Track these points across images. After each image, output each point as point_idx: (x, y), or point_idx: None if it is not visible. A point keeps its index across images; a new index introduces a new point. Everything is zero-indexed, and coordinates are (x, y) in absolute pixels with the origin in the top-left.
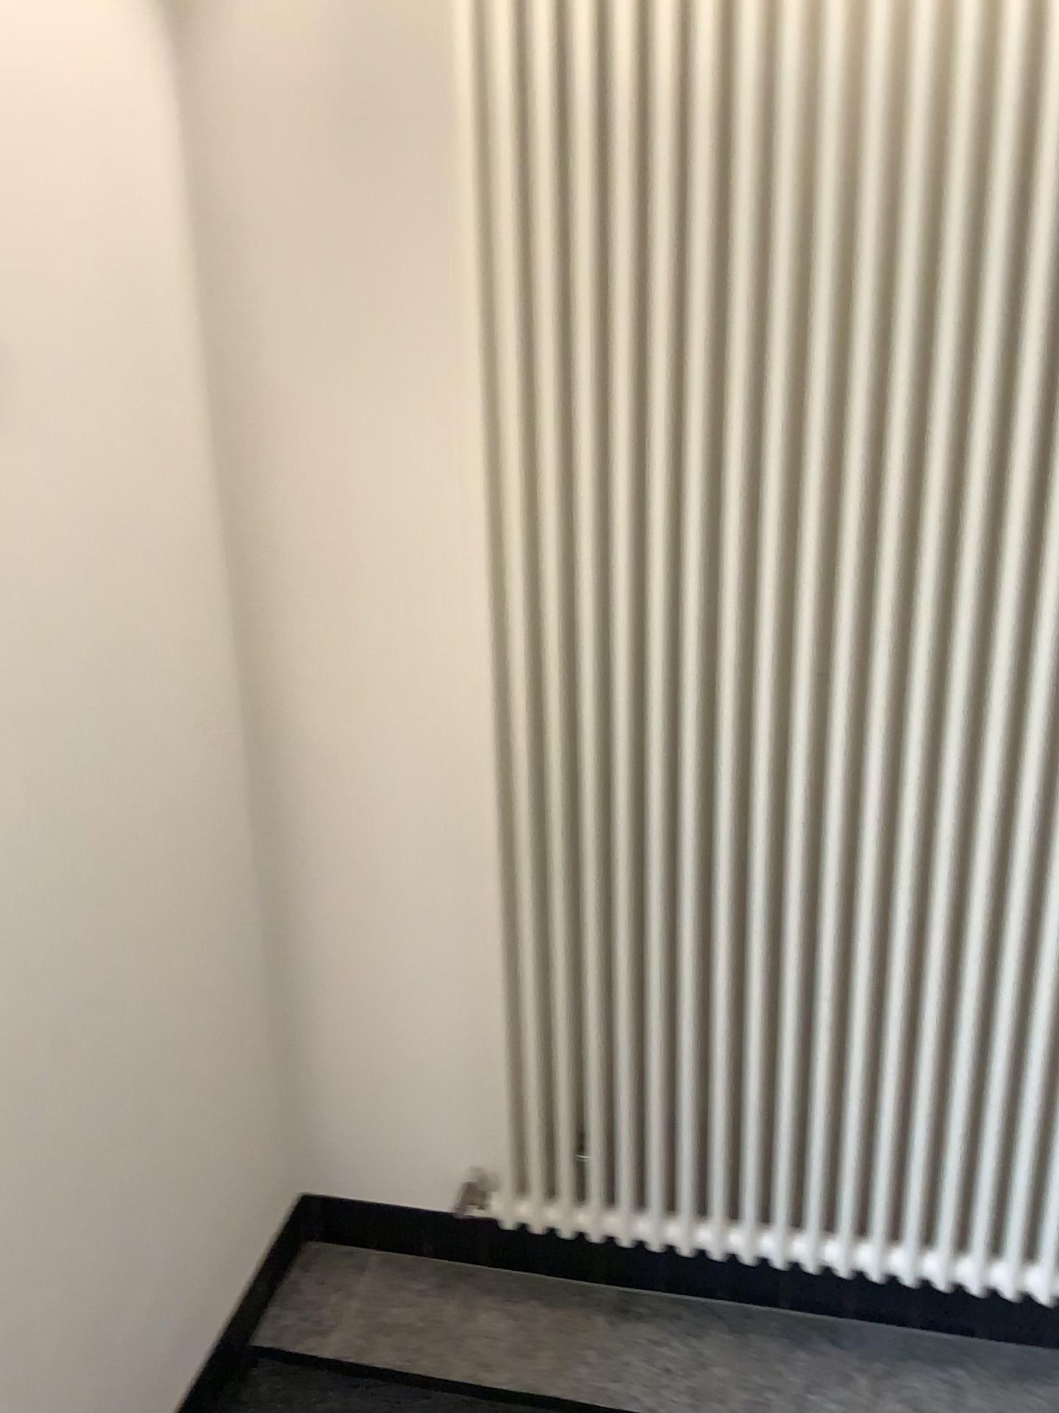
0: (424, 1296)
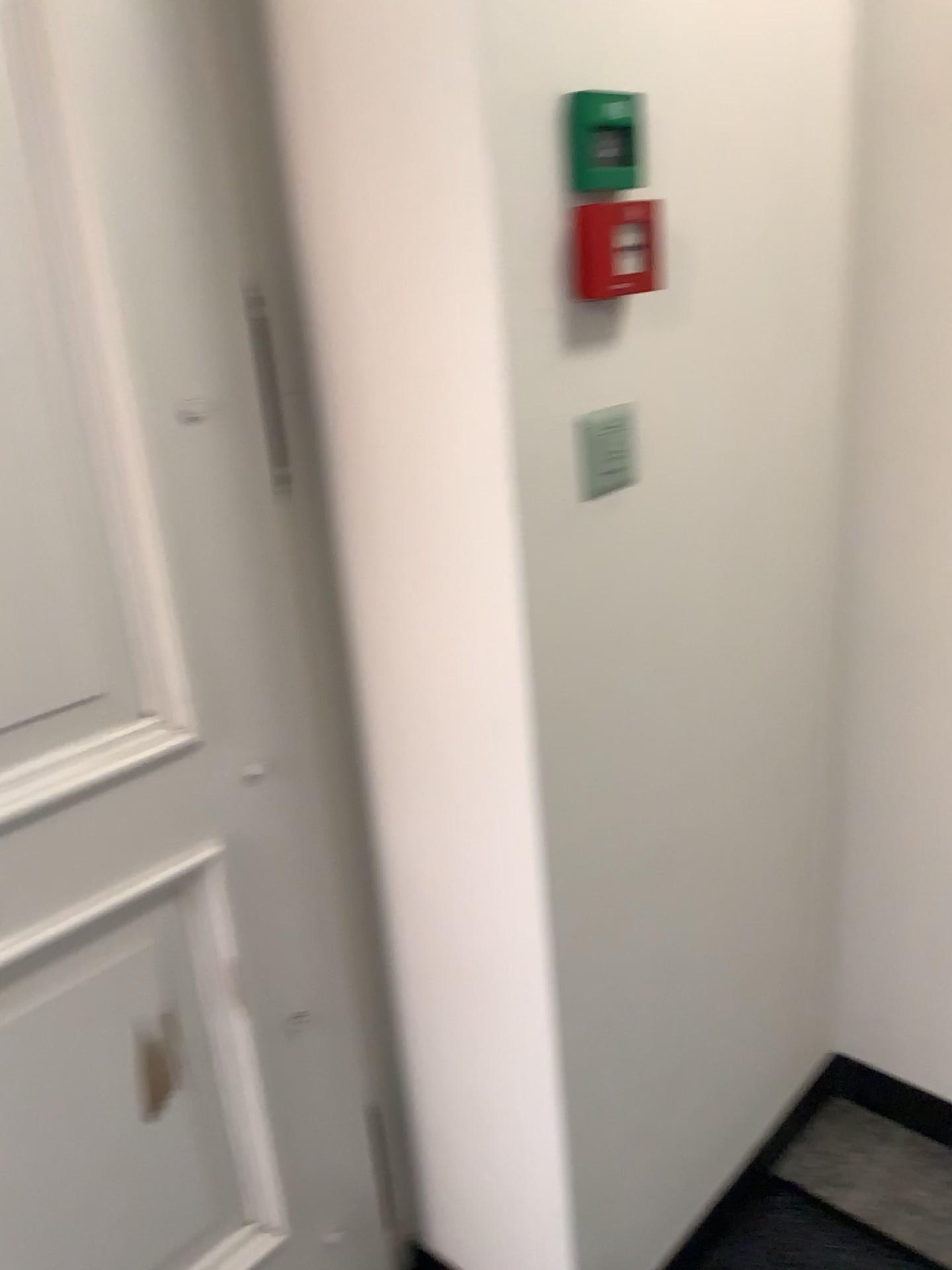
0: None
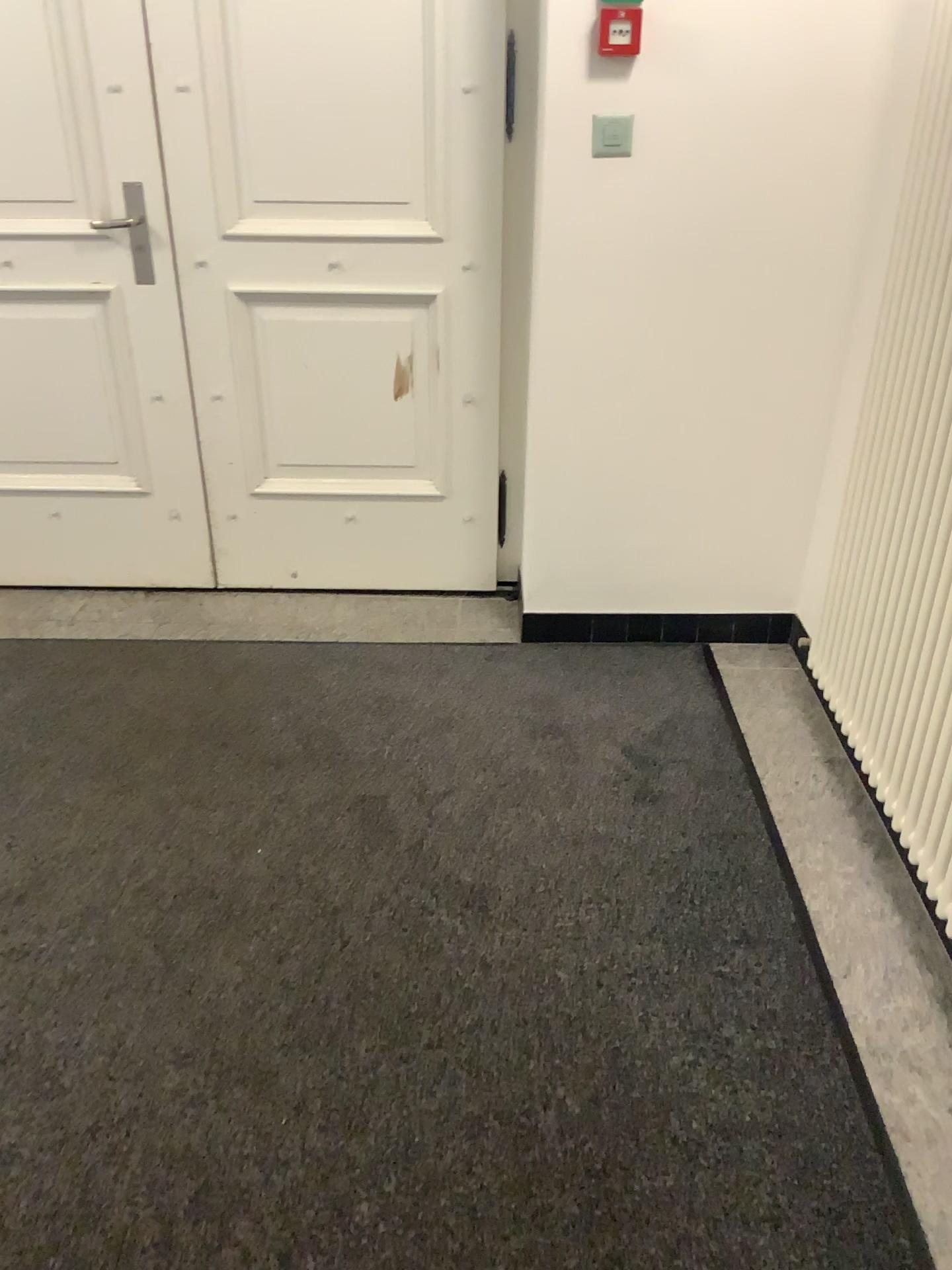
0: (782, 694)
